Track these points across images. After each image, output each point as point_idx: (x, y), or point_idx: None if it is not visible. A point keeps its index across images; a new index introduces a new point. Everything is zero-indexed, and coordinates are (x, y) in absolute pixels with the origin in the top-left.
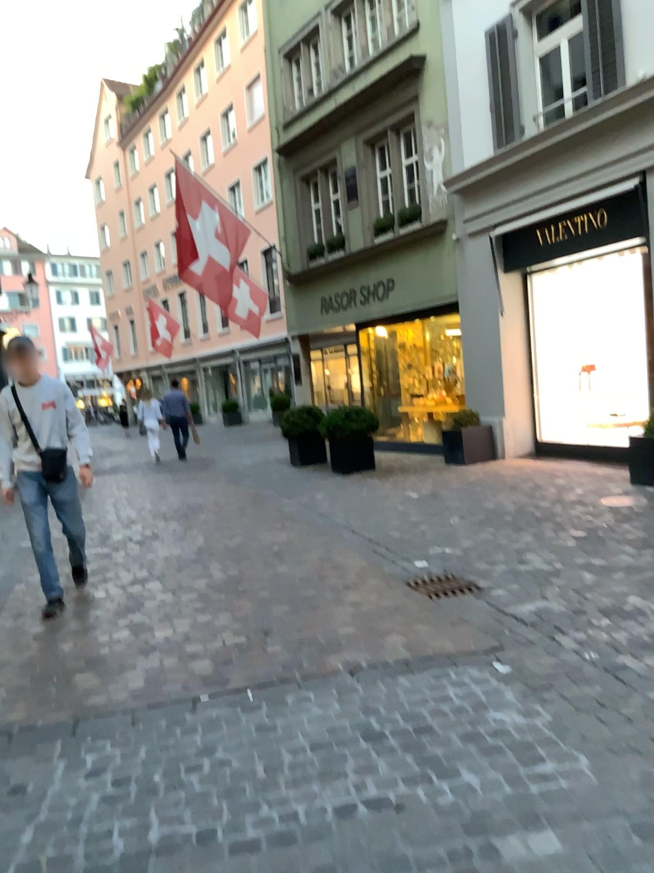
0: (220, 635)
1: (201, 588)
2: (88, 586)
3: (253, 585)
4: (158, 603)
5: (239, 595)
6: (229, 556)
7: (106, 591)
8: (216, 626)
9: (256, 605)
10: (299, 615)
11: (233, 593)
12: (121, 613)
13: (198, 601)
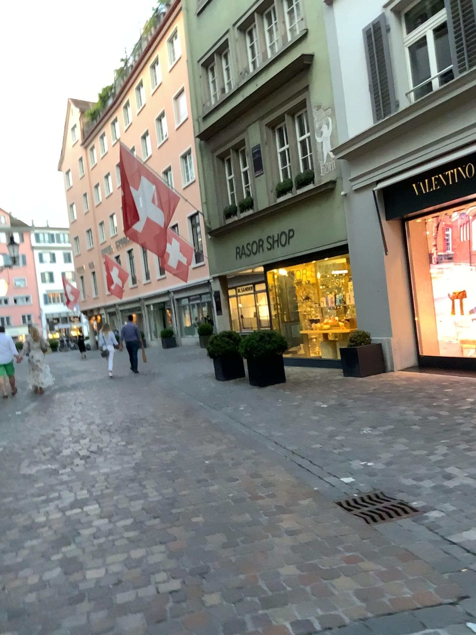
0: (153, 582)
1: (137, 515)
2: (29, 510)
3: (188, 510)
4: (92, 533)
5: (174, 523)
6: (164, 475)
7: (43, 517)
8: (149, 567)
9: (191, 537)
10: (237, 551)
11: (168, 521)
12: (54, 547)
13: (133, 532)
